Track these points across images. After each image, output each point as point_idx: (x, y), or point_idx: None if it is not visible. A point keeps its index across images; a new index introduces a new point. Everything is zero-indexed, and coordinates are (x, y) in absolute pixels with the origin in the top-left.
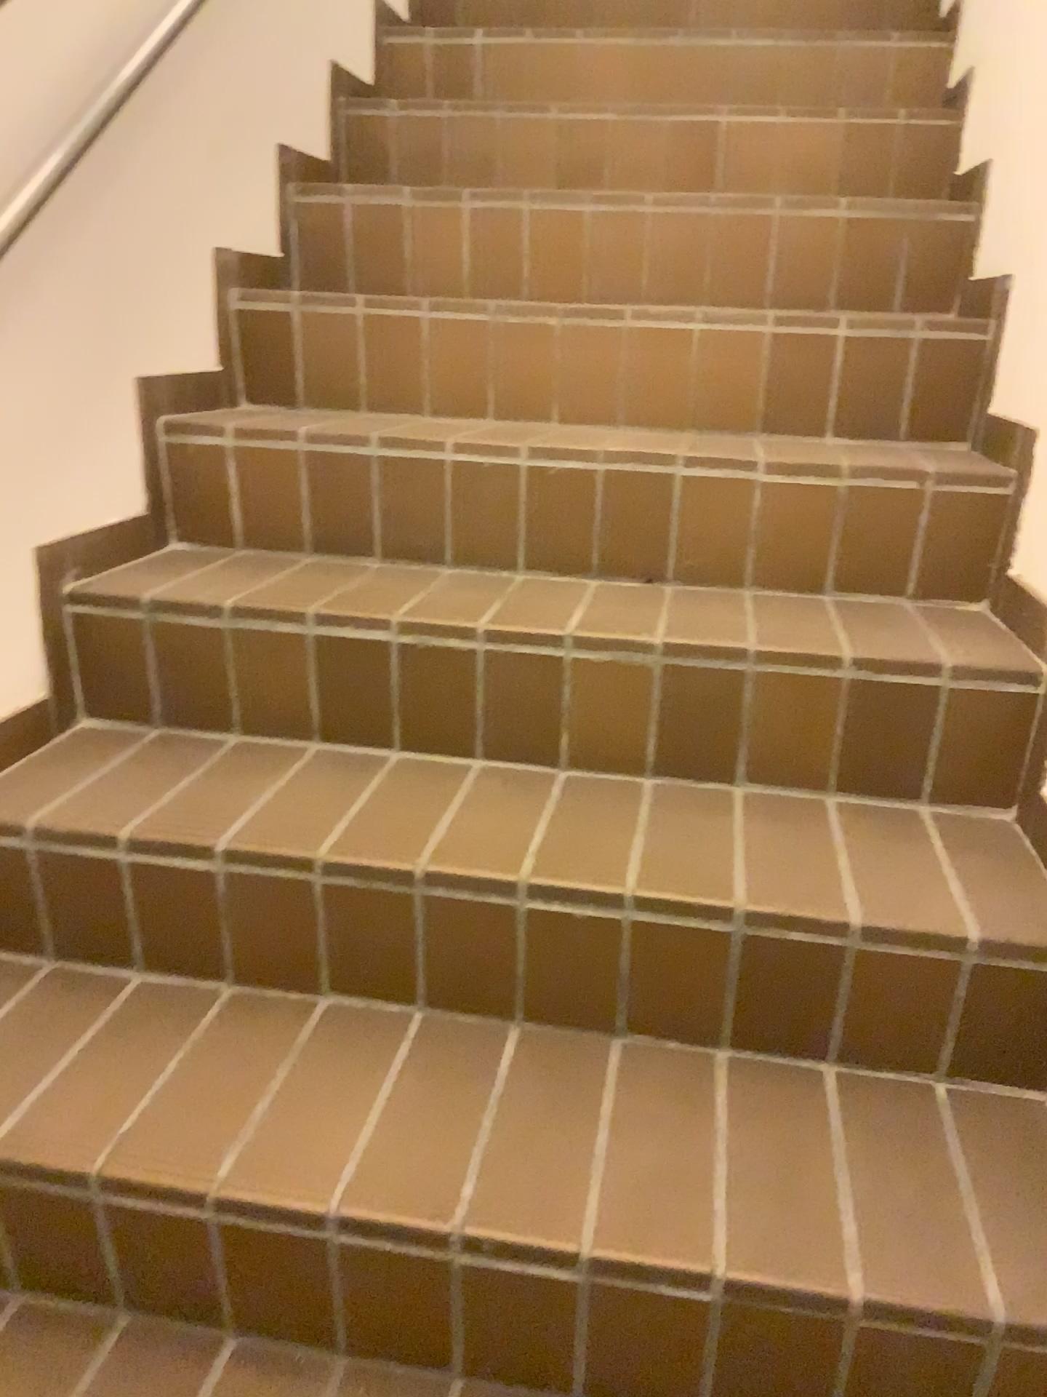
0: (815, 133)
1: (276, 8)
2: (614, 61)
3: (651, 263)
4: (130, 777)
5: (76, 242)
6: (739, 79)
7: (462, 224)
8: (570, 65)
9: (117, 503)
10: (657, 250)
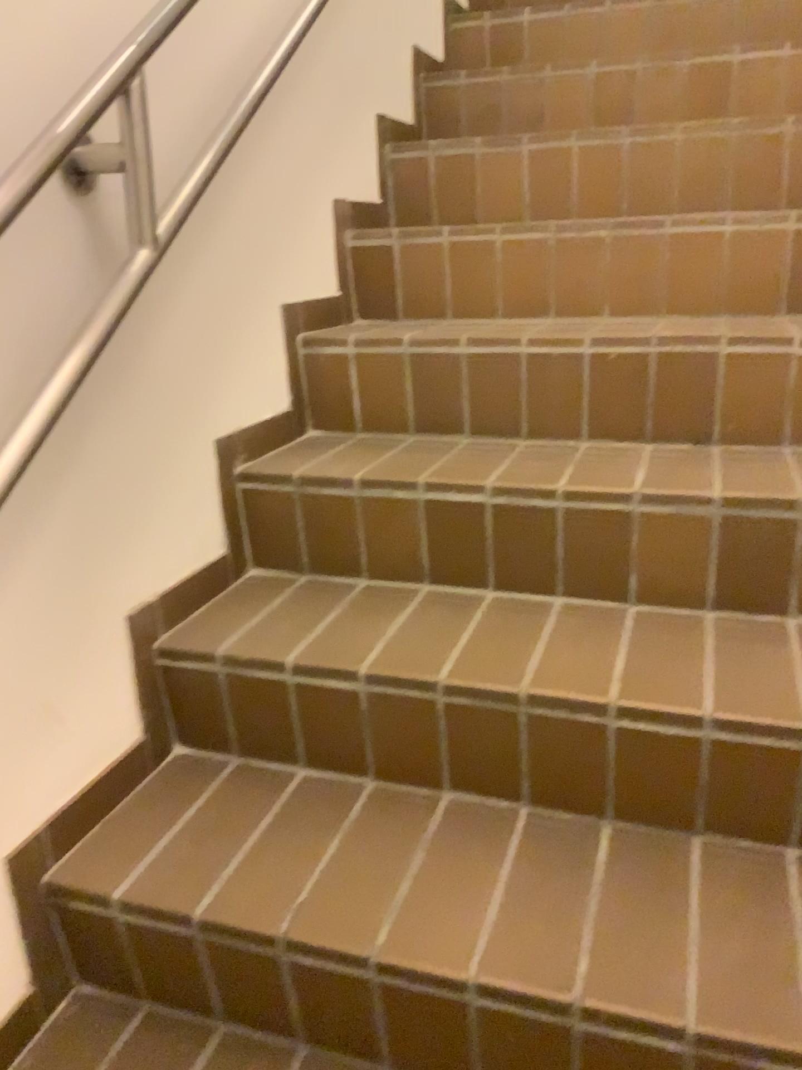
0: None
1: (372, 9)
2: (637, 20)
3: (681, 180)
4: (288, 614)
5: (234, 203)
6: (746, 22)
7: (522, 163)
8: (601, 28)
9: (267, 401)
10: (685, 169)
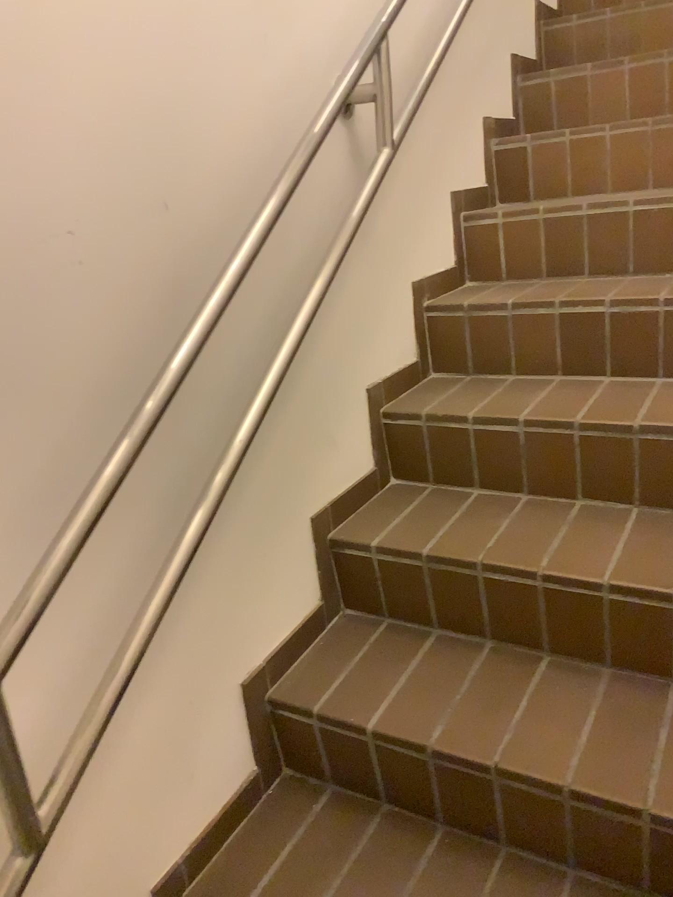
0: None
1: None
2: None
3: None
4: (466, 393)
5: (424, 122)
6: None
7: (624, 78)
8: None
9: (442, 260)
10: None
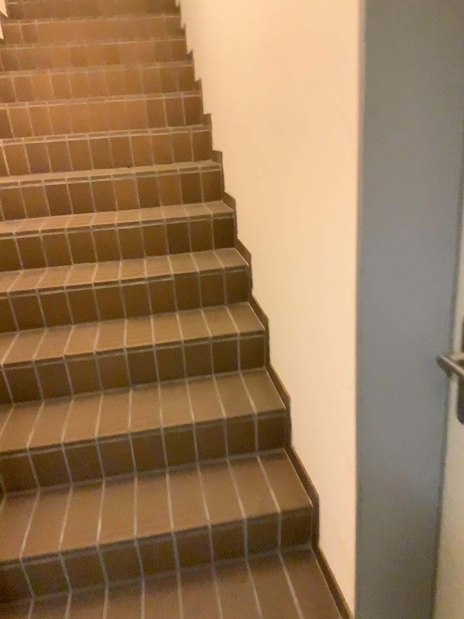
0: (146, 45)
1: None
2: (80, 26)
3: (108, 85)
4: (6, 226)
5: None
6: (121, 30)
7: (49, 79)
8: (67, 28)
9: None
10: (109, 82)
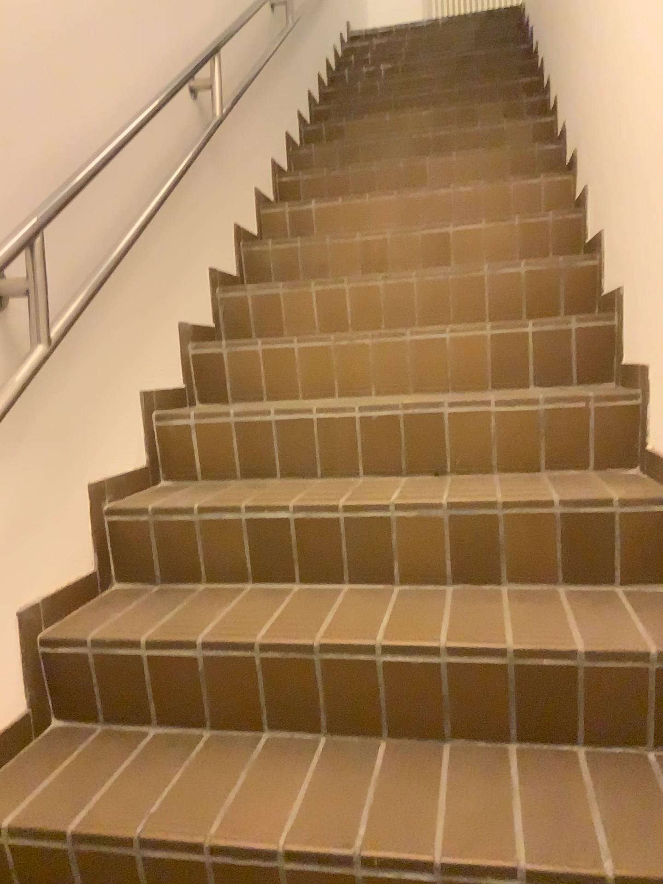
0: (503, 229)
1: (204, 199)
2: (388, 206)
3: (419, 305)
4: (144, 610)
5: (105, 321)
6: (458, 208)
7: (312, 297)
8: (364, 212)
9: (130, 460)
10: (422, 298)
